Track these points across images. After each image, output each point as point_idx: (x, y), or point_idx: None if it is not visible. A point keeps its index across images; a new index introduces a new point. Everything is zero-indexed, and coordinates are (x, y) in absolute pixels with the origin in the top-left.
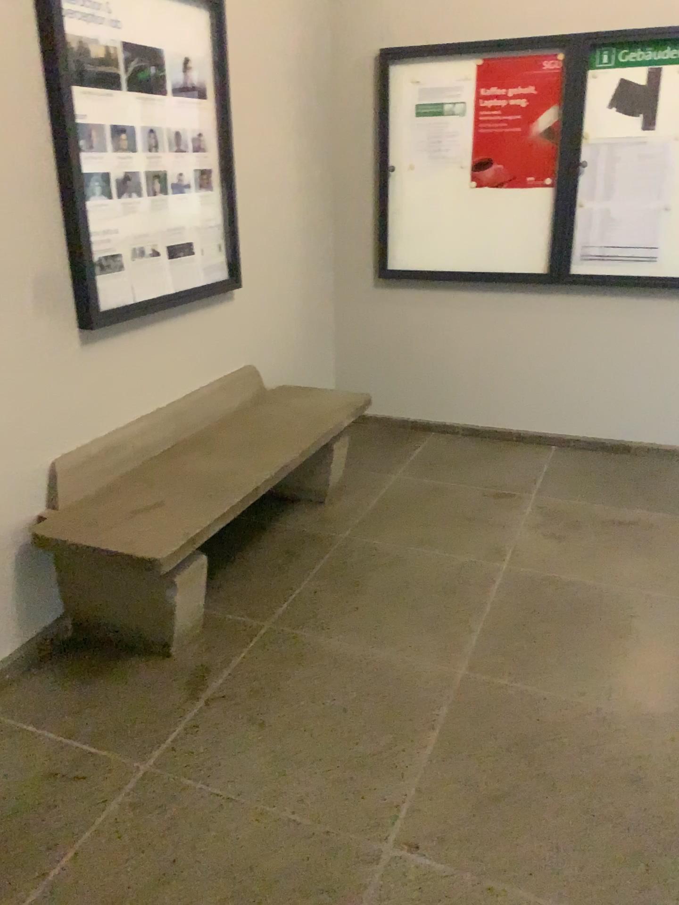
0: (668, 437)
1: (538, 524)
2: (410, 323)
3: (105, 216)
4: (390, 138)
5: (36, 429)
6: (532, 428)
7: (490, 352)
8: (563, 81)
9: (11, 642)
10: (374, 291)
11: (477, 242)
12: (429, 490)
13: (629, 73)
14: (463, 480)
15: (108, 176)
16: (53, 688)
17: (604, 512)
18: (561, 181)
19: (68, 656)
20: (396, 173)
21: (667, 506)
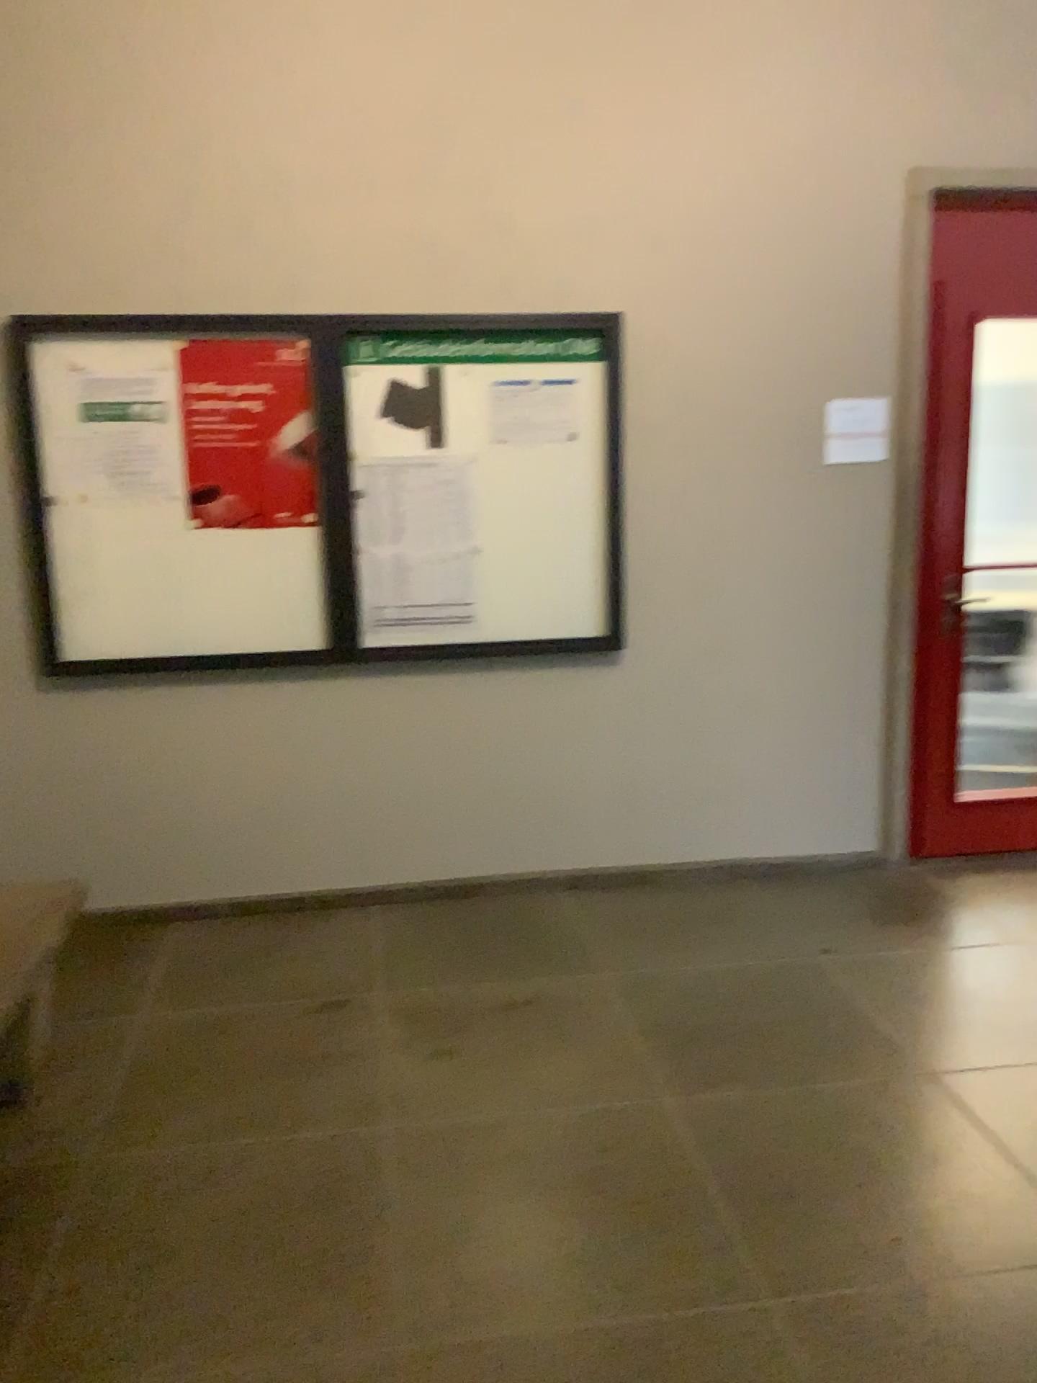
0: (526, 864)
1: (402, 1039)
2: (107, 748)
3: None
4: (41, 453)
5: None
6: (330, 886)
7: (250, 777)
8: (310, 378)
9: None
10: (37, 702)
11: (208, 610)
12: (203, 1027)
13: (401, 372)
14: (254, 995)
15: None
16: None
17: (486, 996)
18: (327, 516)
19: None
20: (59, 507)
21: (563, 964)
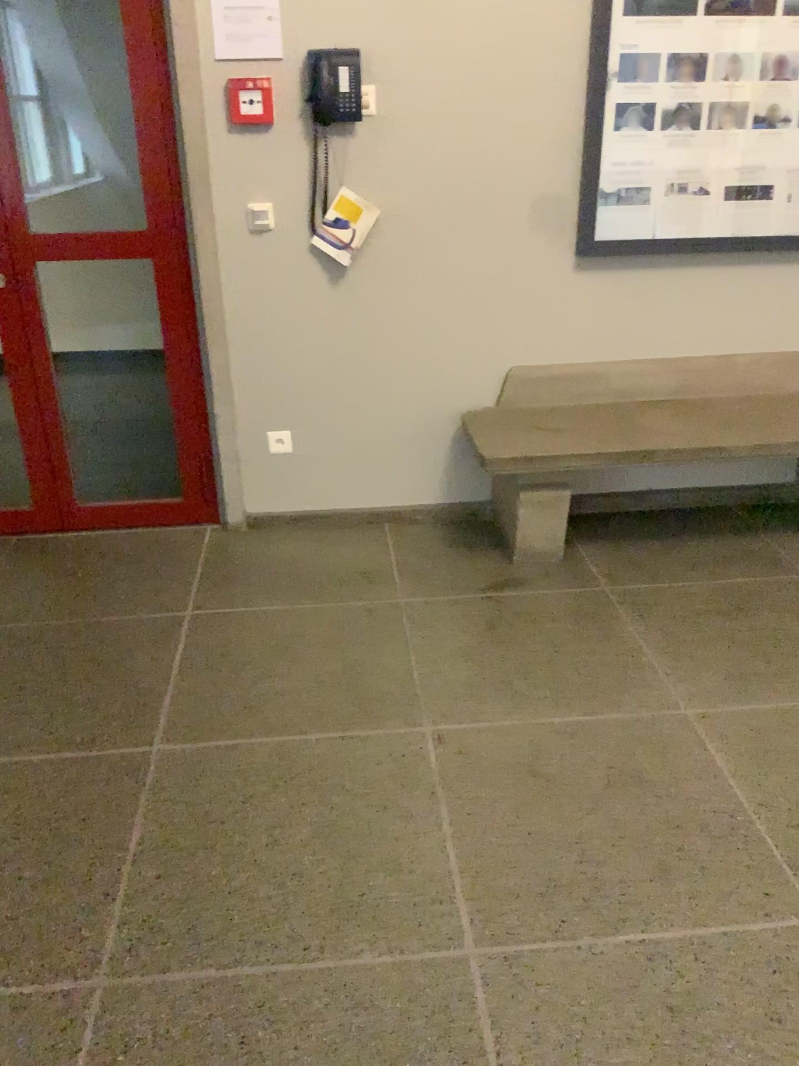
0: None
1: None
2: None
3: (634, 148)
4: None
5: (504, 333)
6: None
7: None
8: None
9: (438, 496)
10: None
11: None
12: None
13: None
14: None
15: (651, 107)
16: (433, 538)
17: None
18: None
19: (468, 529)
20: None
21: None
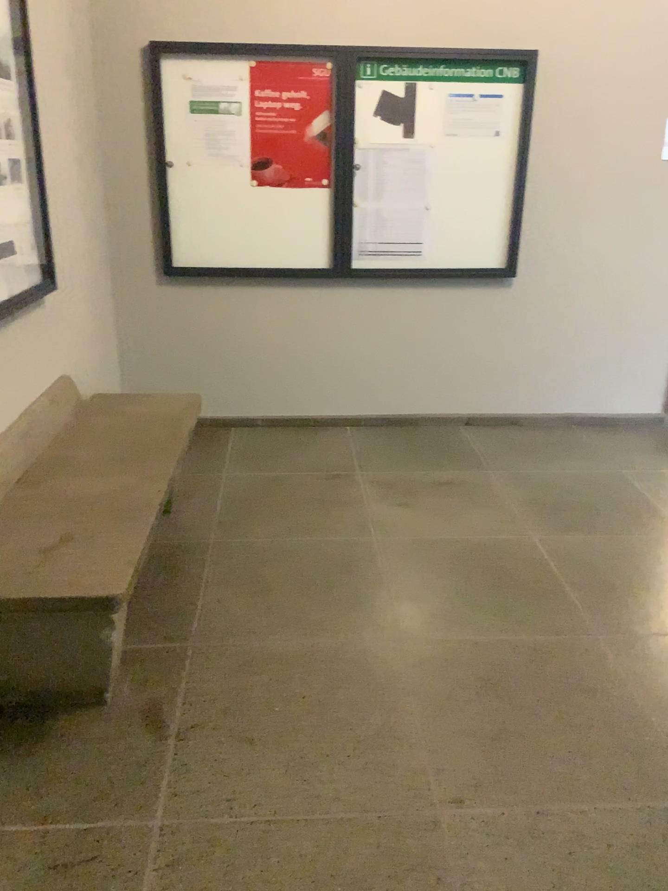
0: (441, 406)
1: (376, 497)
2: (199, 321)
3: None
4: (165, 133)
5: None
6: (324, 412)
7: (281, 344)
8: (332, 89)
9: None
10: (159, 291)
11: (261, 238)
12: (261, 482)
13: (390, 86)
14: (287, 468)
15: None
16: None
17: (423, 478)
18: (337, 181)
19: None
20: (175, 169)
21: (466, 464)
